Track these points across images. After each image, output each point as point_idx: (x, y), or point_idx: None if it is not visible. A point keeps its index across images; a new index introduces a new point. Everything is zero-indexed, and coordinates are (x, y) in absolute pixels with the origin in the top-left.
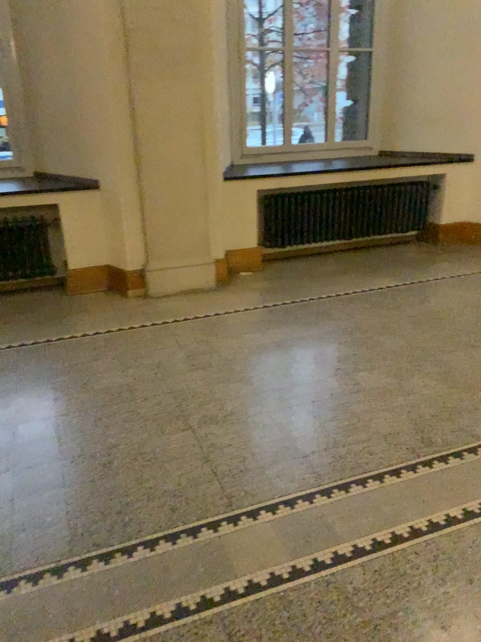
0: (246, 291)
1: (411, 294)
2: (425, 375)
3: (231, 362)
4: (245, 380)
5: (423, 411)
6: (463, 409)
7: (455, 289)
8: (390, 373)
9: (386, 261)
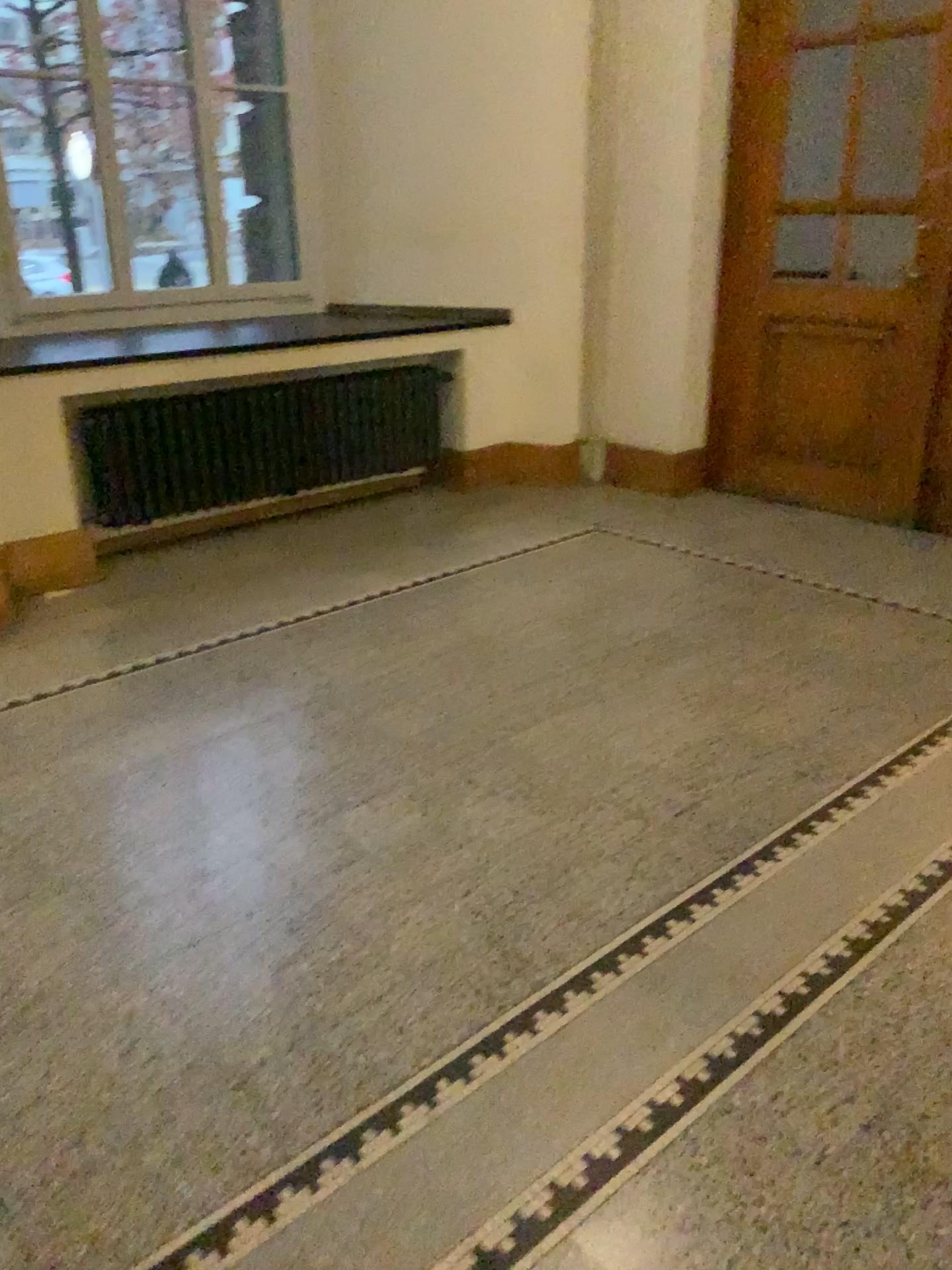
0: (55, 643)
1: (425, 608)
2: (483, 799)
3: (24, 847)
4: (66, 893)
5: (493, 890)
6: (573, 868)
7: (510, 586)
8: (410, 809)
9: (364, 534)
